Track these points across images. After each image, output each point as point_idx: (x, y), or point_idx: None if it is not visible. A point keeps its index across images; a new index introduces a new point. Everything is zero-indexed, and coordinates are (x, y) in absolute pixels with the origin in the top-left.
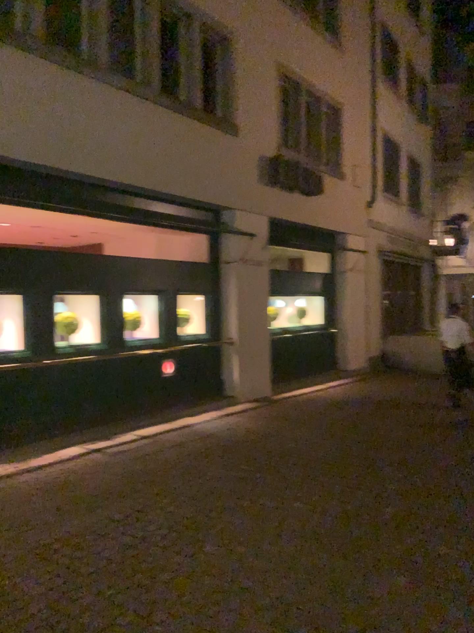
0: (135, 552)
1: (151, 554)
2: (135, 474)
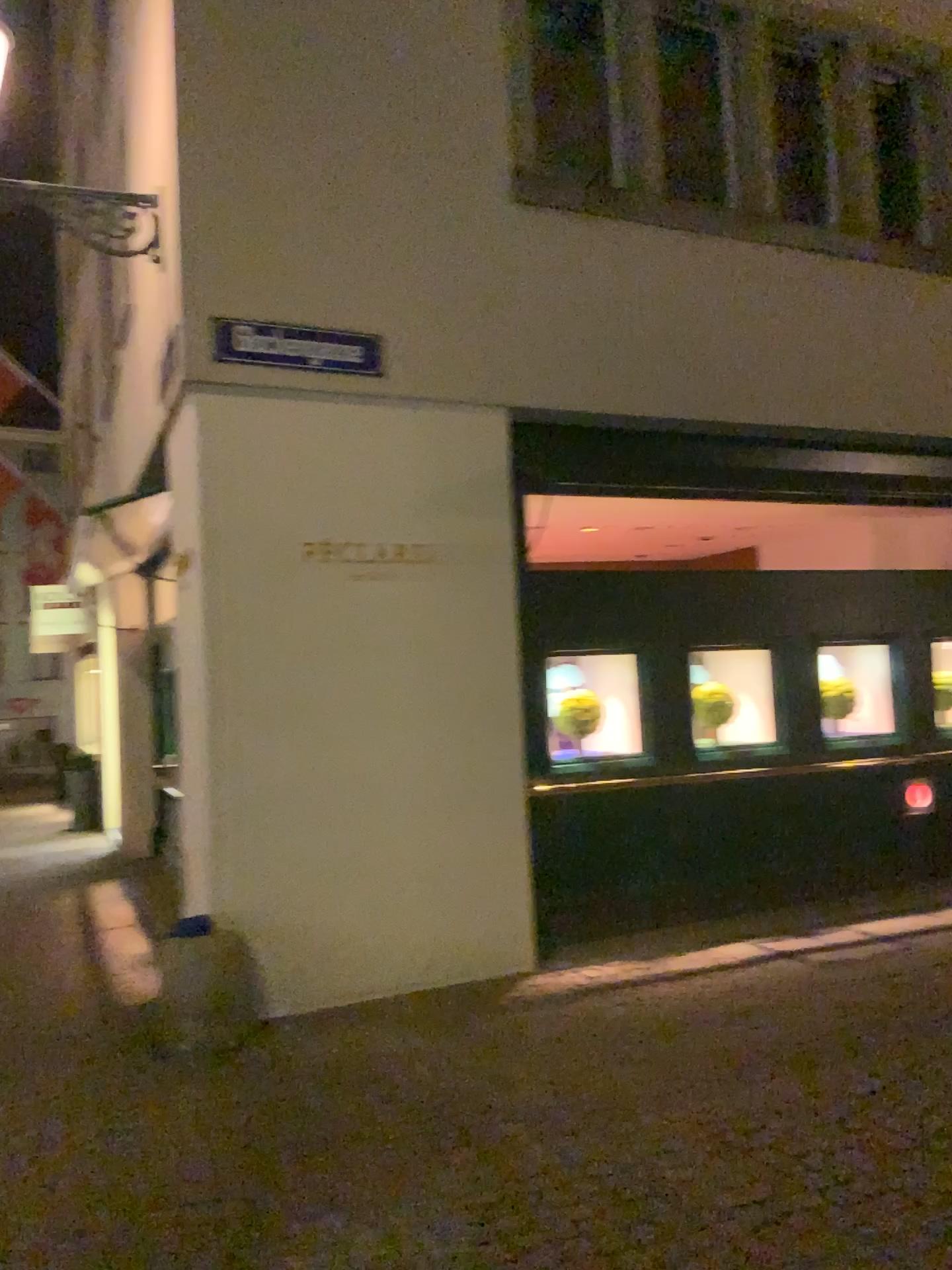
0: (909, 1162)
1: (945, 1173)
2: (873, 1007)
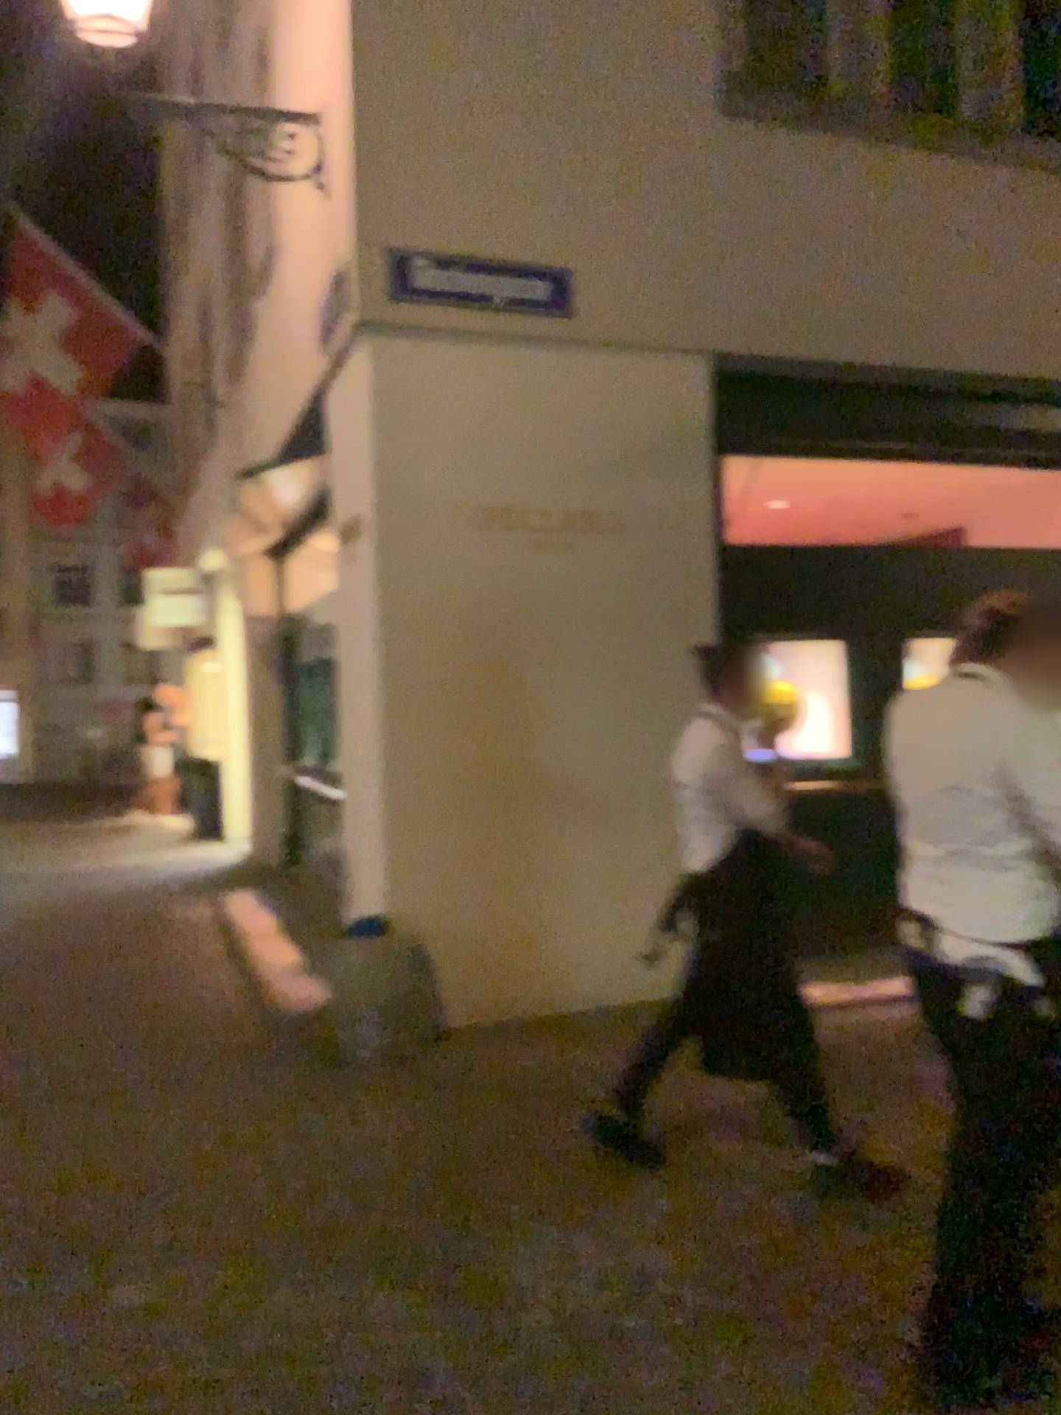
0: None
1: None
2: None
